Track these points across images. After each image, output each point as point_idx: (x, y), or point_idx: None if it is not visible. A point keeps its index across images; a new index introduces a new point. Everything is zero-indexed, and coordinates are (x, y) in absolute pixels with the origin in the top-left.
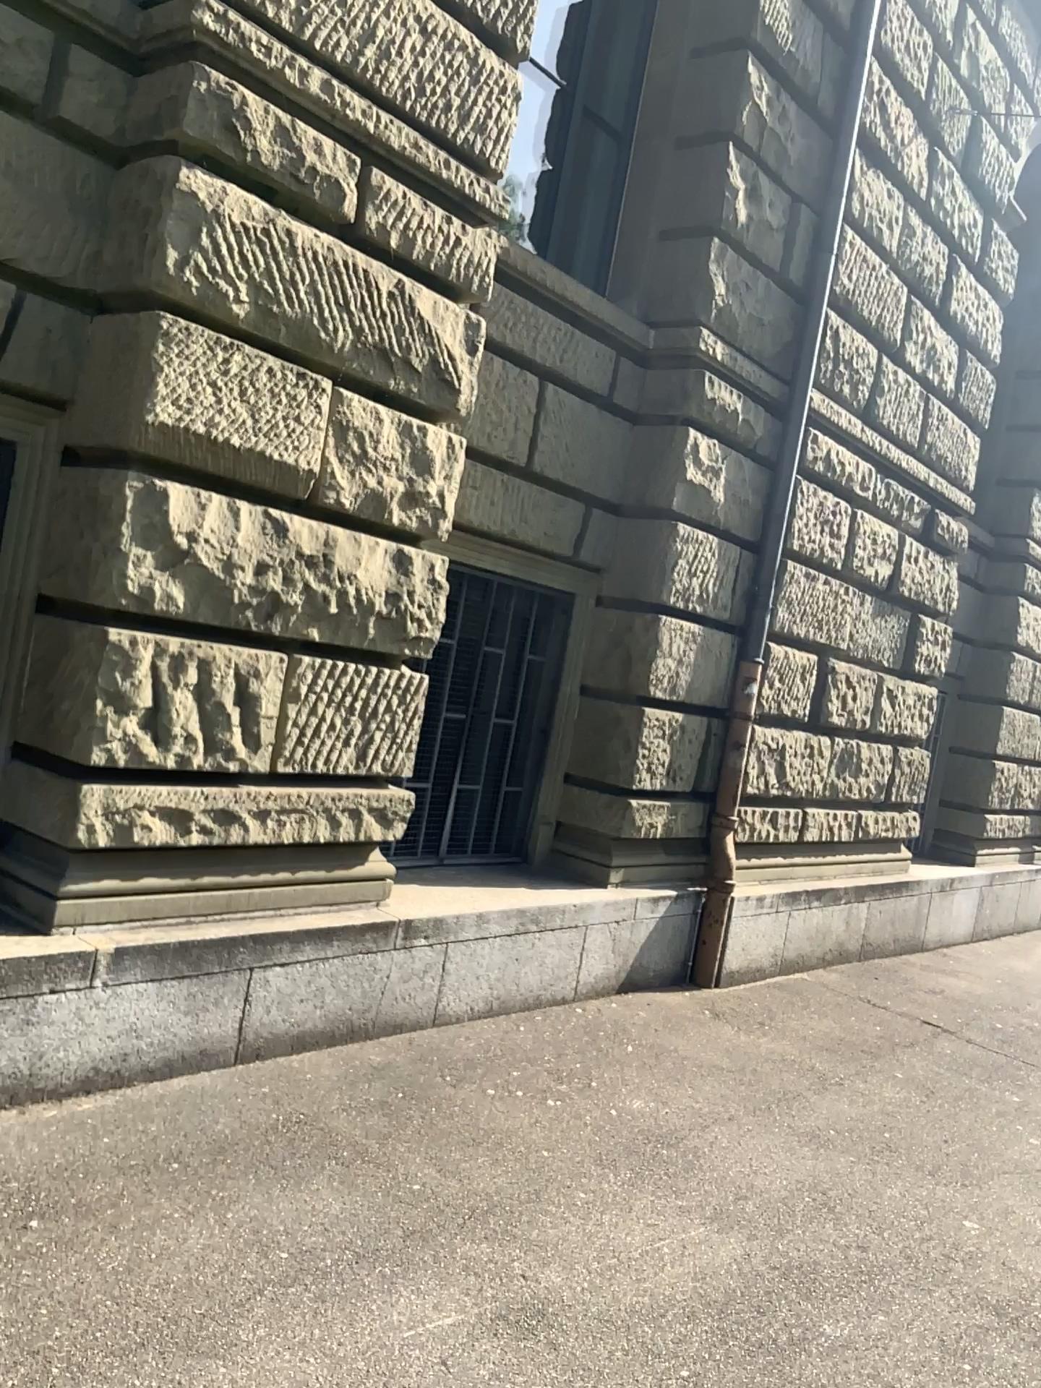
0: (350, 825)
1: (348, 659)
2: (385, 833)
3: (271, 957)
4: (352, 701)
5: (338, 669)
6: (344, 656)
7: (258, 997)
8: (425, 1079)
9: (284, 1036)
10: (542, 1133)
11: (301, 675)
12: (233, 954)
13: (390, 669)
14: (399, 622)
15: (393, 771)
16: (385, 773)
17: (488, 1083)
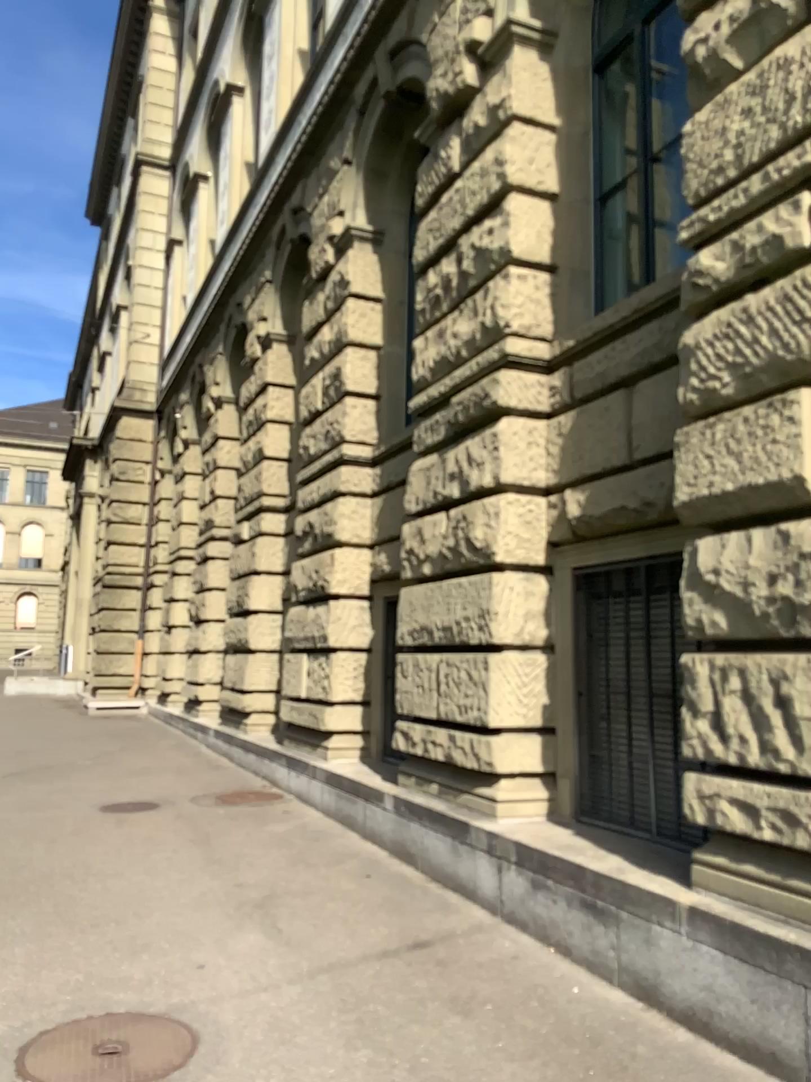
0: None
1: None
2: None
3: None
4: None
5: None
6: None
7: None
8: None
9: None
10: None
11: None
12: (784, 960)
13: None
14: None
15: None
16: None
17: None
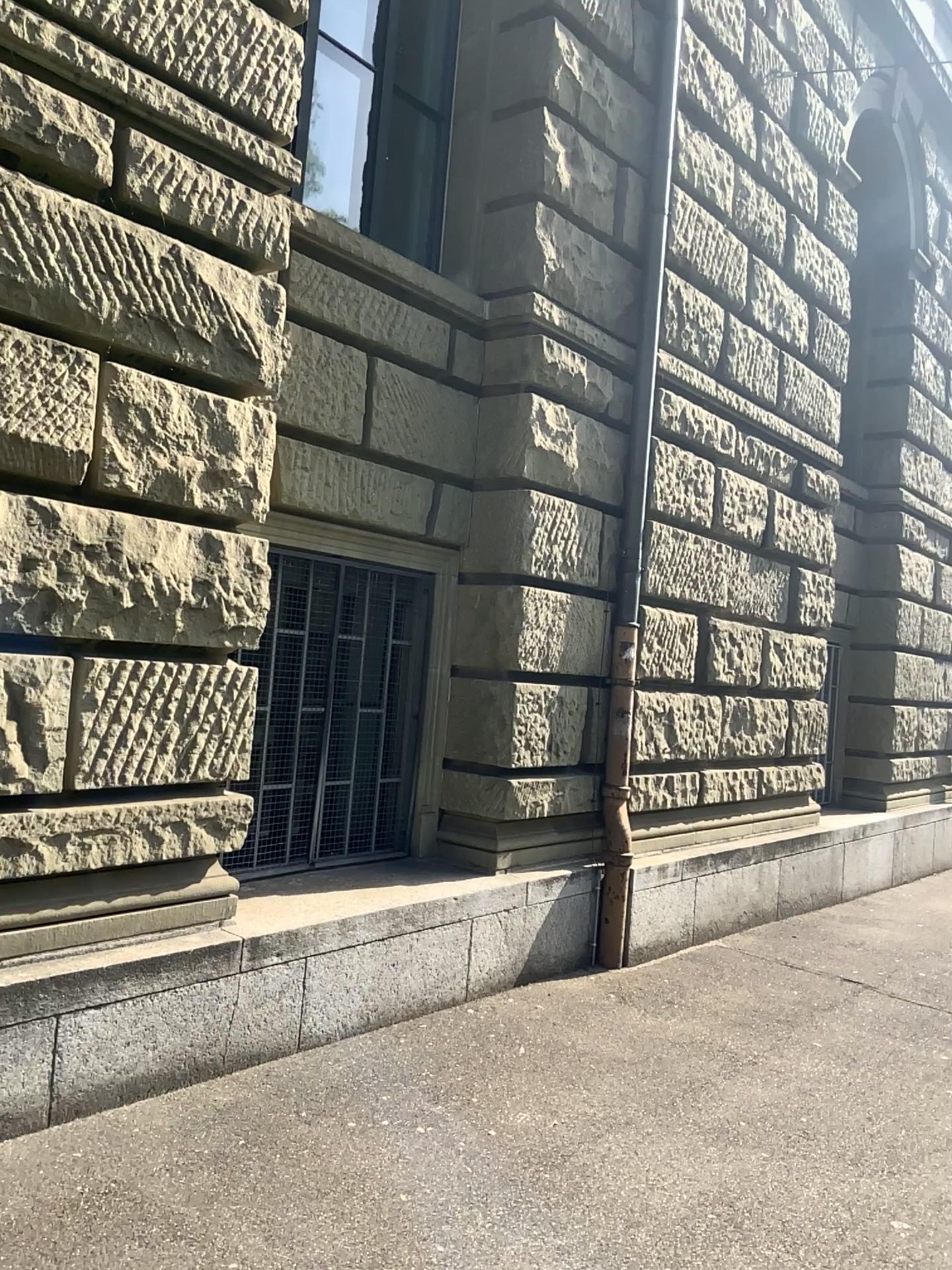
0: (176, 838)
1: (154, 657)
2: (223, 843)
3: (84, 999)
4: (164, 702)
5: (143, 669)
6: (149, 654)
7: (69, 1046)
8: (276, 1117)
9: (109, 1085)
10: (401, 1173)
11: (95, 680)
12: (33, 1001)
13: (210, 664)
14: (214, 612)
15: (224, 774)
16: (215, 777)
17: (349, 1114)
